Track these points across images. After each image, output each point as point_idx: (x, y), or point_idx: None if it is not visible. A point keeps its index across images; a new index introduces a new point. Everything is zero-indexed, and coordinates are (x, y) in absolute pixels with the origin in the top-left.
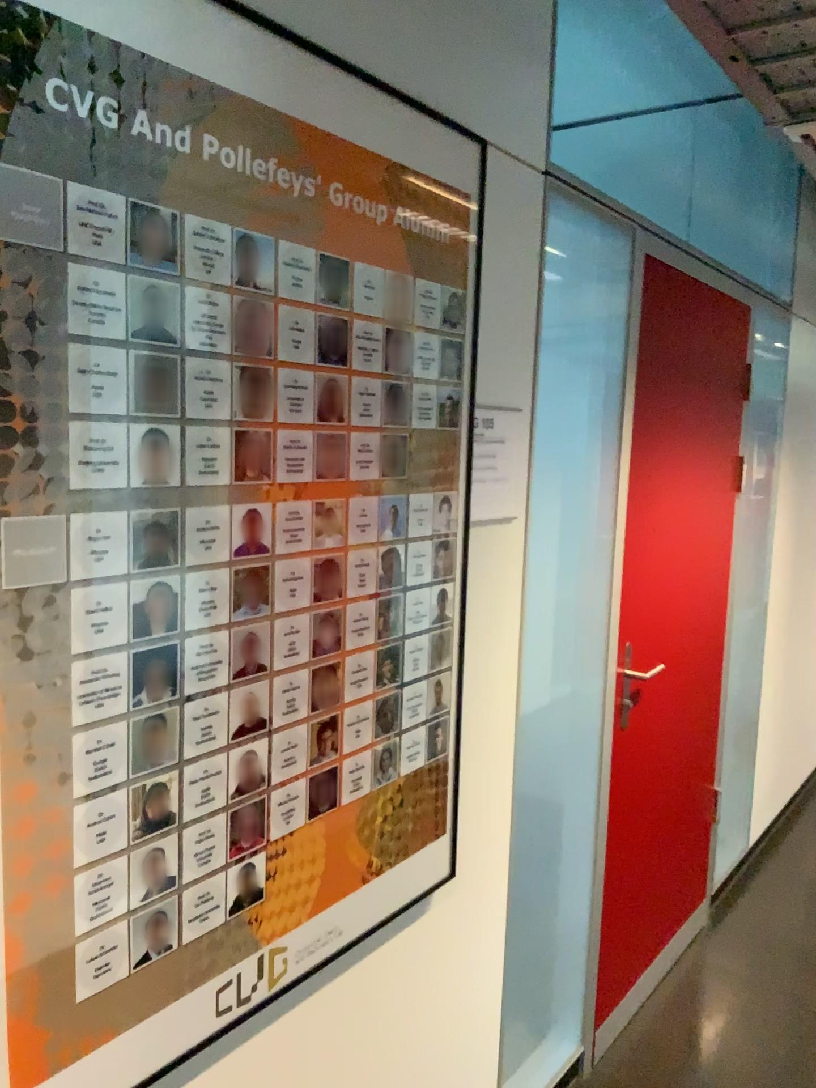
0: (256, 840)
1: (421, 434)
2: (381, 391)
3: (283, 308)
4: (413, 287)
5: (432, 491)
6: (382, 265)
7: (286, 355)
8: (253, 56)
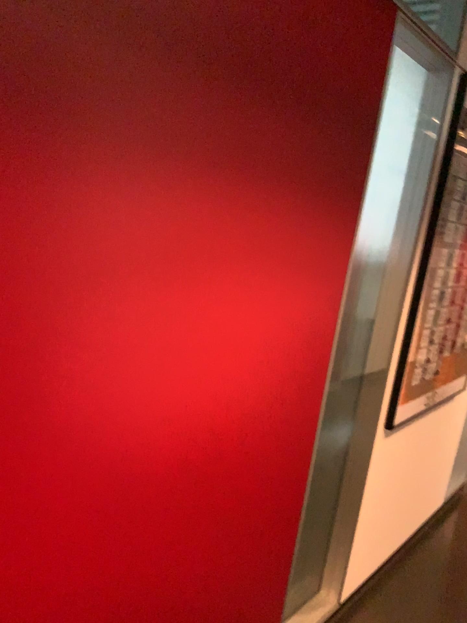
0: (439, 356)
1: None
2: None
3: None
4: None
5: None
6: None
7: None
8: None
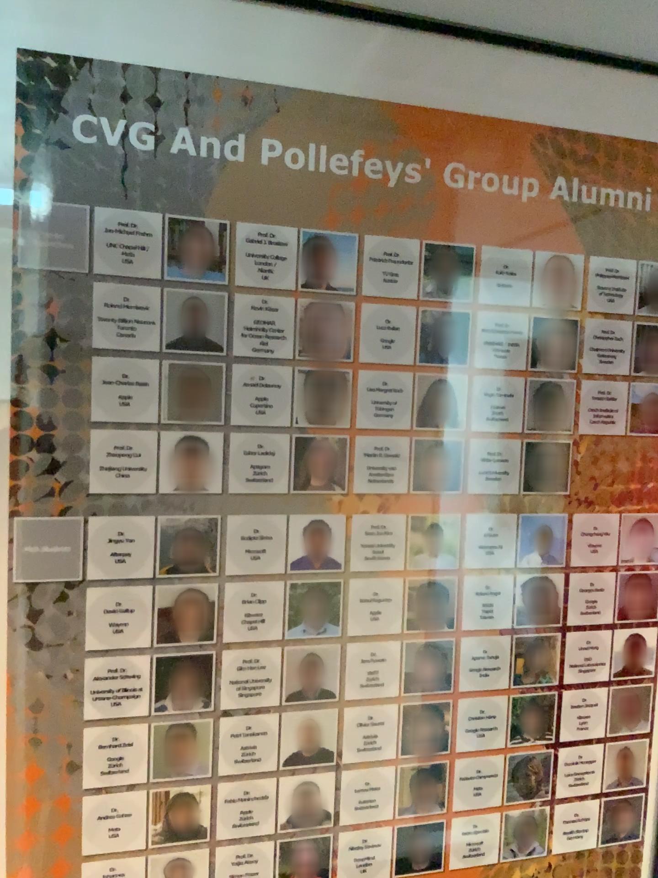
0: None
1: (601, 441)
2: (528, 391)
3: (372, 307)
4: (587, 267)
5: (620, 511)
6: (534, 246)
7: (377, 355)
8: (337, 46)
